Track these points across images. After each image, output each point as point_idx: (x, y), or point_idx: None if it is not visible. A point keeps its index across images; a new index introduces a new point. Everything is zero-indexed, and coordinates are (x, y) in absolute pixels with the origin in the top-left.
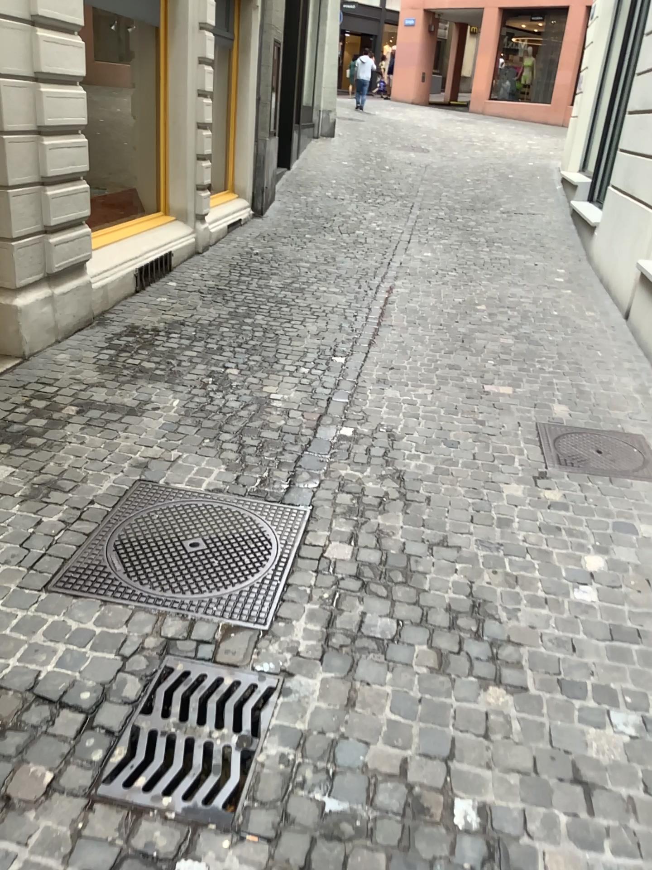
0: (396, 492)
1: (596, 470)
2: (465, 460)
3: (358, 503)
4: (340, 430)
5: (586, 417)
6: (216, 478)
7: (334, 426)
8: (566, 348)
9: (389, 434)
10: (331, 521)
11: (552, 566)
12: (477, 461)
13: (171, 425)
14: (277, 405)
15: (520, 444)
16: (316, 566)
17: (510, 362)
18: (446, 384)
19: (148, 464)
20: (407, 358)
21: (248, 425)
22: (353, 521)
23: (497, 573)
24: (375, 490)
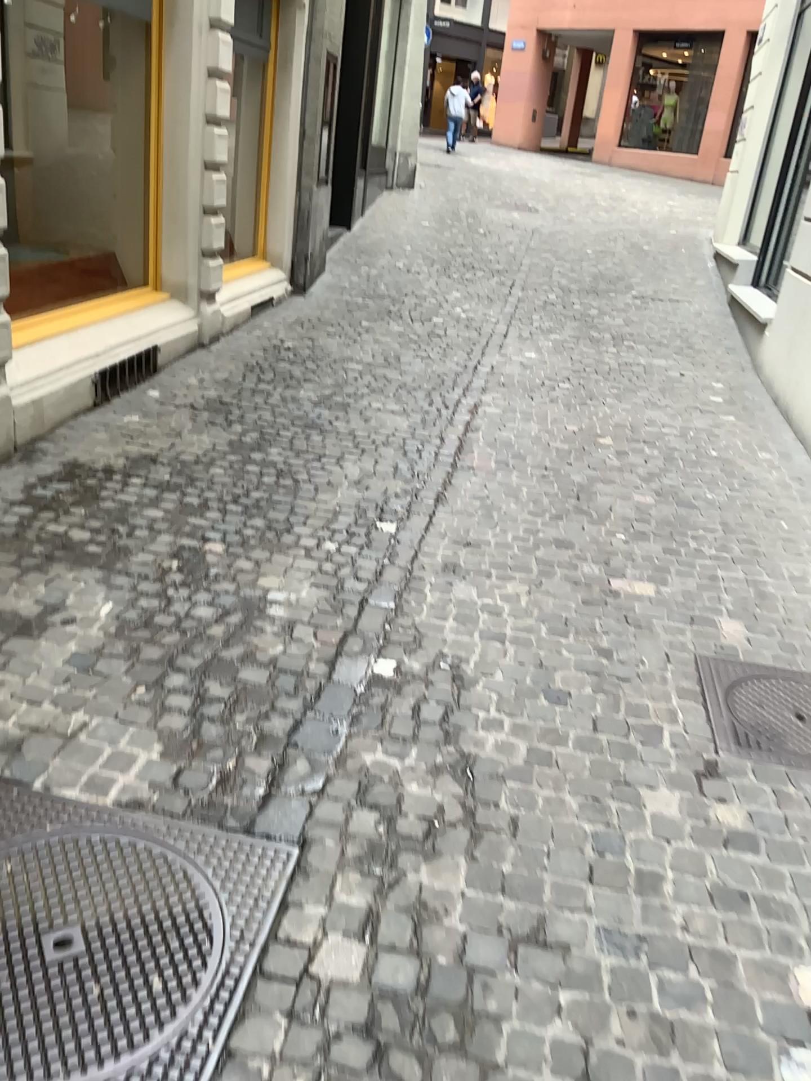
0: (458, 807)
1: (799, 761)
2: (579, 735)
3: (387, 836)
4: (372, 668)
5: (774, 647)
6: (141, 774)
7: (364, 661)
8: (733, 517)
9: (453, 678)
10: (334, 879)
11: (738, 1000)
12: (598, 738)
13: (88, 658)
14: (274, 618)
15: (671, 702)
16: (292, 1000)
17: (650, 541)
18: (552, 581)
19: (27, 744)
20: (493, 530)
21: (219, 658)
22: (373, 878)
23: (636, 1019)
24: (420, 804)
